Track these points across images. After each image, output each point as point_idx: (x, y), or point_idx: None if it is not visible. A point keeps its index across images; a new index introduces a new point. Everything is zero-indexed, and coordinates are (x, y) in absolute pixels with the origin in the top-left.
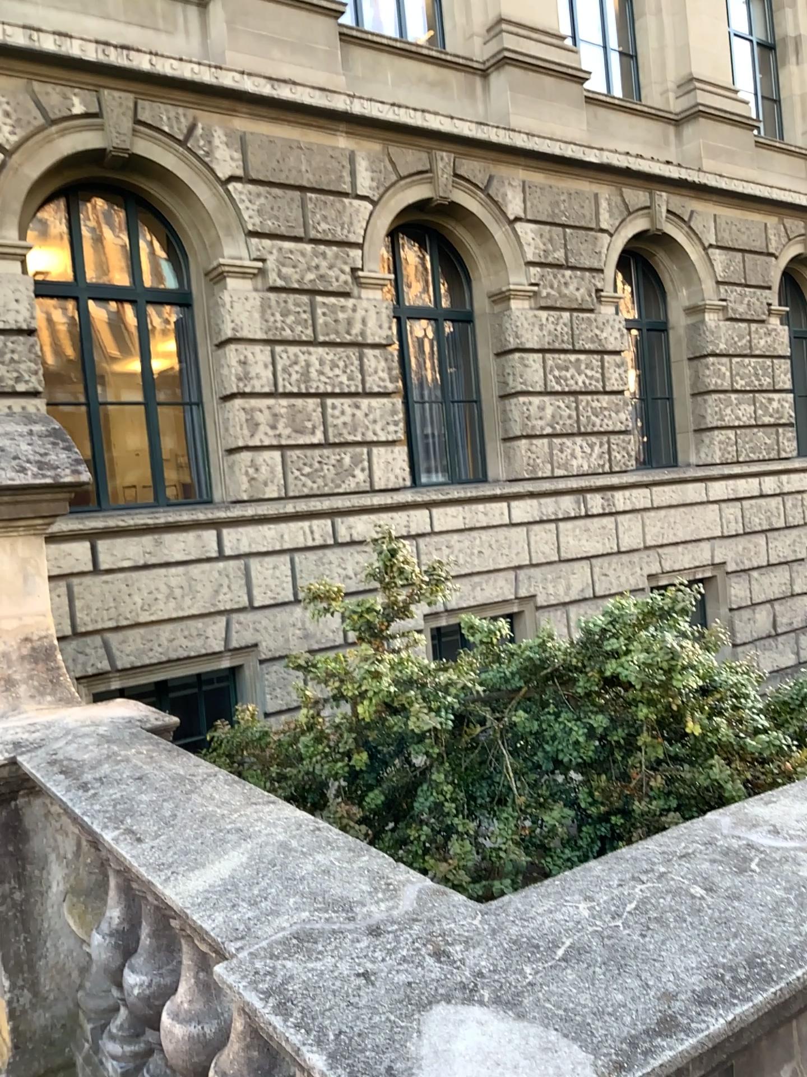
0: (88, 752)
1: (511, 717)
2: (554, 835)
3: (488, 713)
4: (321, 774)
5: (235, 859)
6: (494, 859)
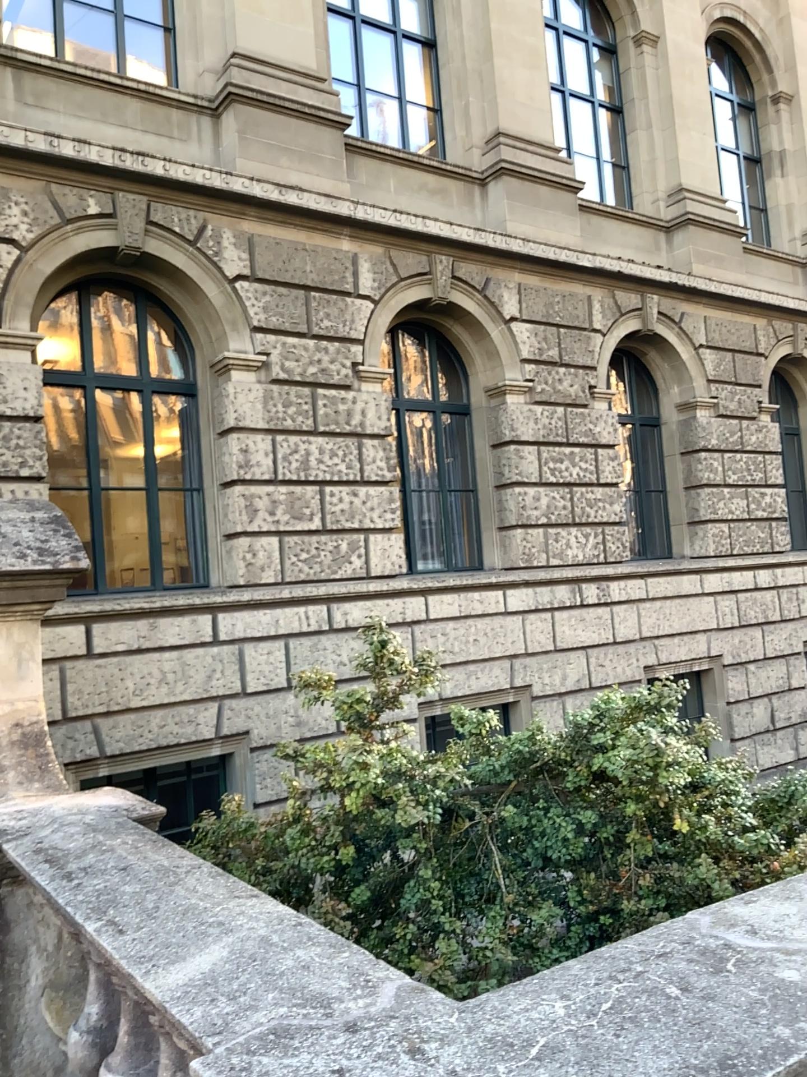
0: (70, 843)
1: (503, 812)
2: (547, 938)
3: (480, 808)
4: (308, 870)
5: (214, 958)
6: (485, 963)
